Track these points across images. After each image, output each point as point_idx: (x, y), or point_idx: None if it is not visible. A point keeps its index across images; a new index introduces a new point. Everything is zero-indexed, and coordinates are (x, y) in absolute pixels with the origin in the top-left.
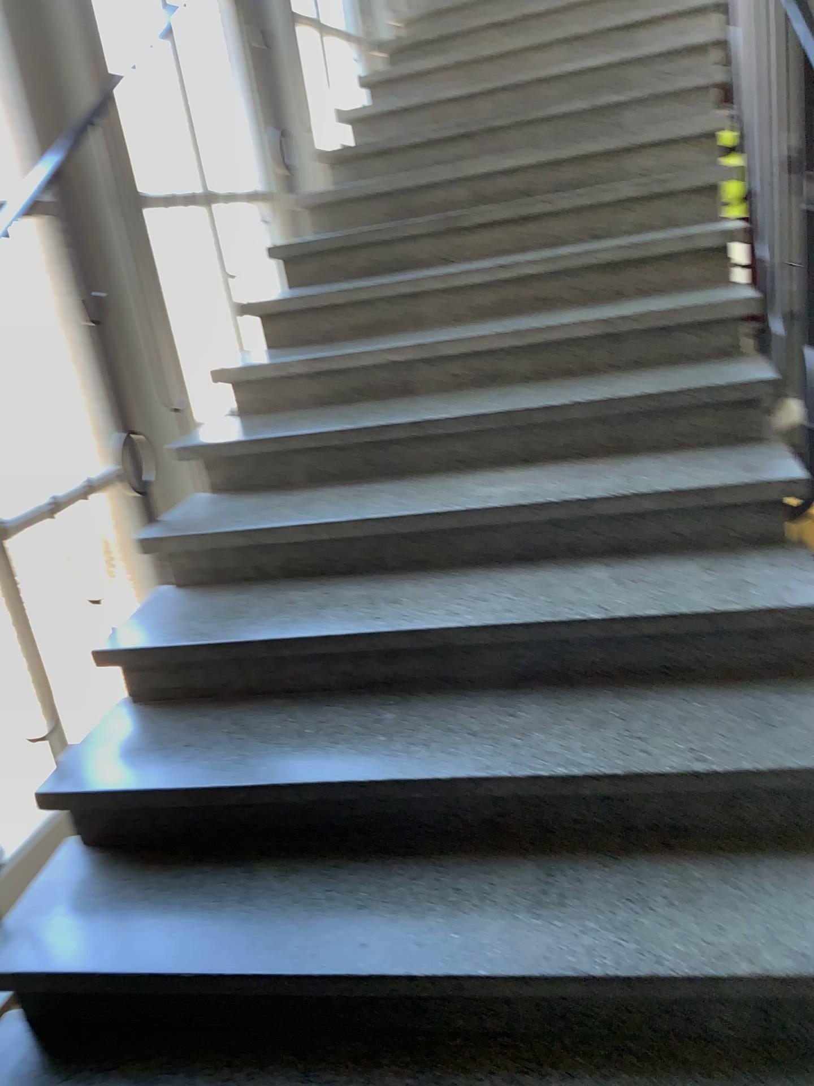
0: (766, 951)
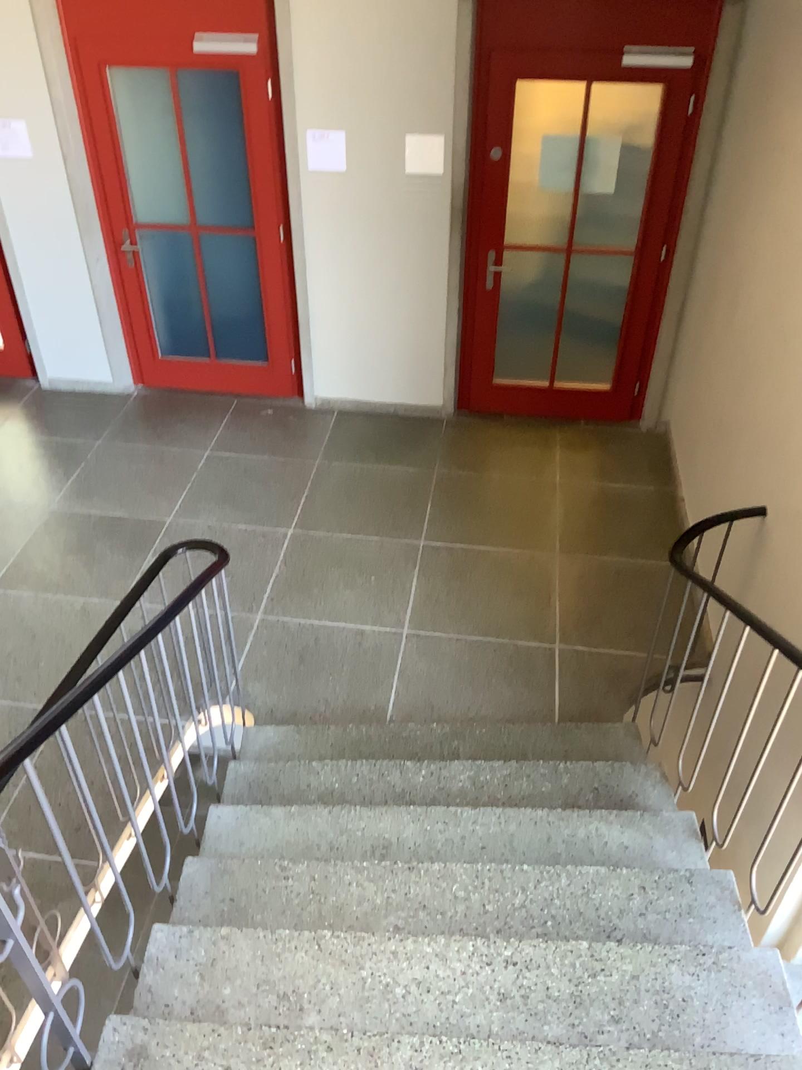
0: (280, 817)
